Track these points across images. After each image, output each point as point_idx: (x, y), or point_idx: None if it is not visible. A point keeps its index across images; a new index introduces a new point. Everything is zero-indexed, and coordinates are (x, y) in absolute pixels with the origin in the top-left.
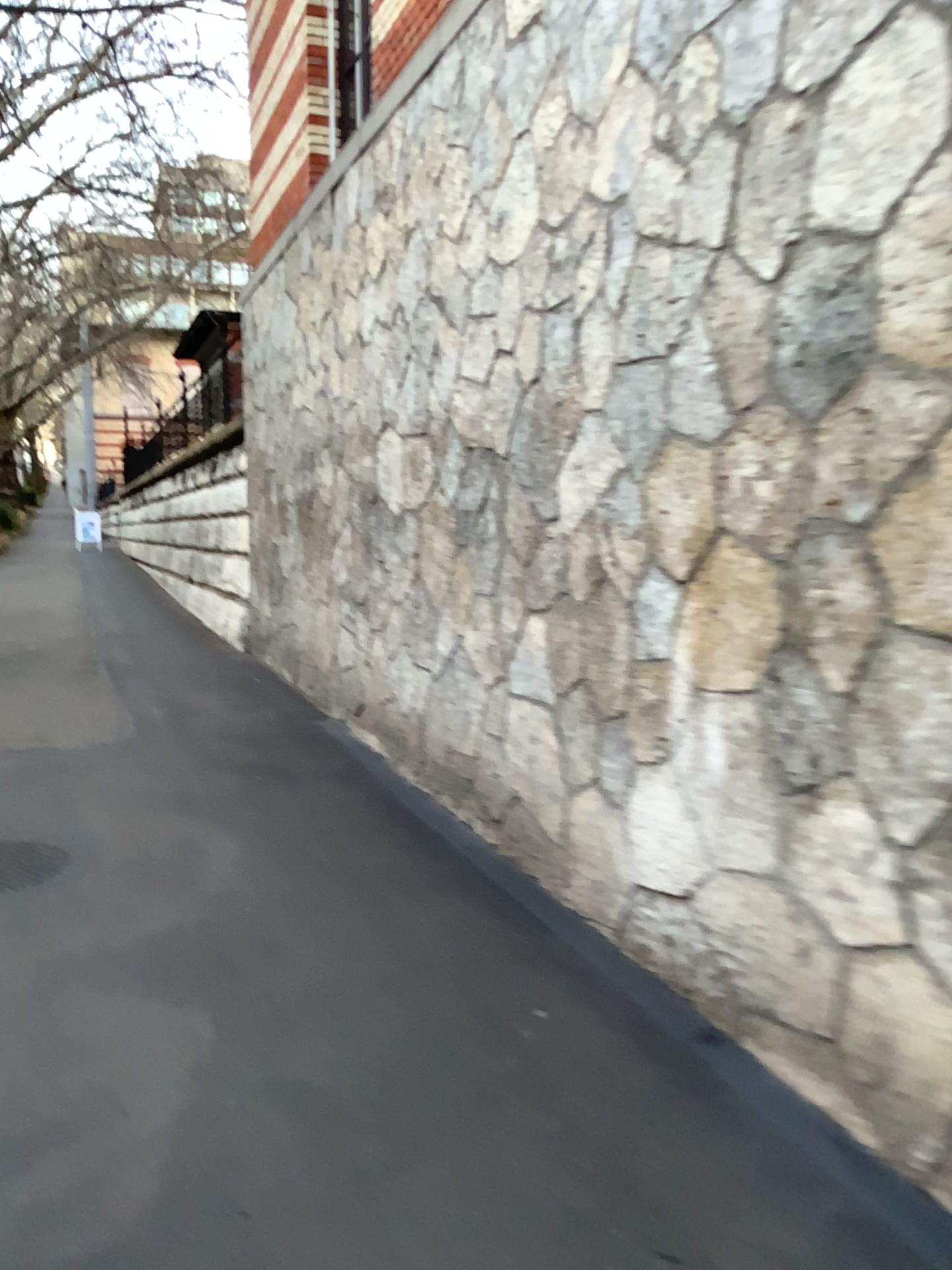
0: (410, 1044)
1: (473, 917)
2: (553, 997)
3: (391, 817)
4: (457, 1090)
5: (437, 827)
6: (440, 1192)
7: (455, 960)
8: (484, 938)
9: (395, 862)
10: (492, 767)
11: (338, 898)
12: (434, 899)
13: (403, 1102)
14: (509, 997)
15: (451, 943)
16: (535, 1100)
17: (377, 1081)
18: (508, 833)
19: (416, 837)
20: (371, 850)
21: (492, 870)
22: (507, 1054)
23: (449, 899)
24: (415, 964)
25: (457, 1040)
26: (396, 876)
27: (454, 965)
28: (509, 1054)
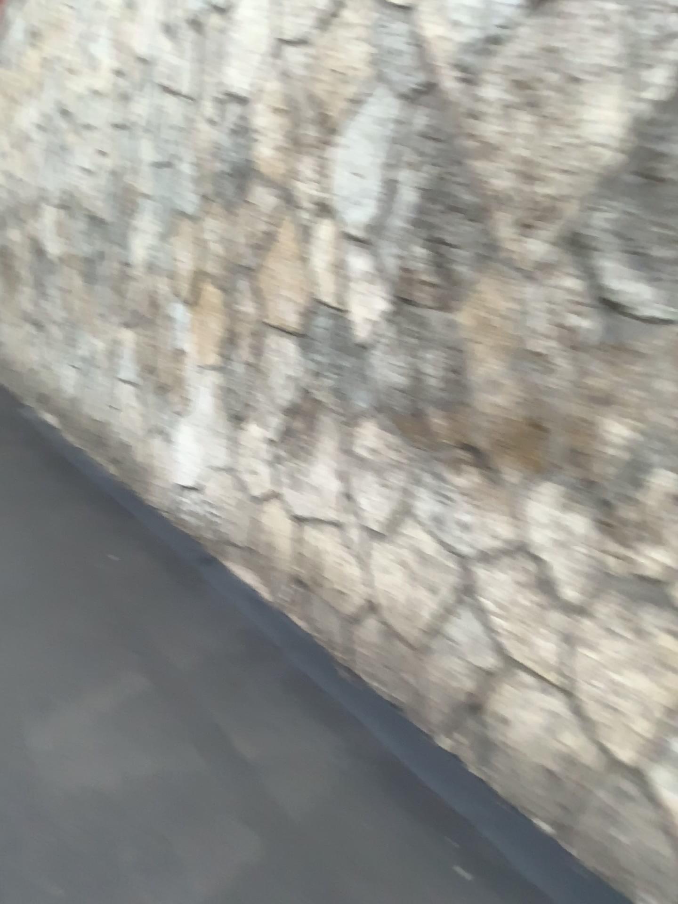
0: (29, 575)
1: (89, 513)
2: (123, 548)
3: (54, 463)
4: (49, 593)
5: (84, 467)
6: (24, 635)
7: (70, 534)
8: (92, 522)
9: (49, 487)
10: (113, 426)
11: (4, 507)
12: (67, 505)
13: (15, 600)
14: (97, 550)
15: (70, 526)
16: (94, 594)
17: (3, 592)
18: (123, 467)
19: (68, 473)
20: (35, 481)
21: (110, 488)
22: (85, 575)
23: (77, 504)
24: (44, 537)
25: (58, 571)
26: (47, 494)
27: (69, 536)
28: (86, 575)
